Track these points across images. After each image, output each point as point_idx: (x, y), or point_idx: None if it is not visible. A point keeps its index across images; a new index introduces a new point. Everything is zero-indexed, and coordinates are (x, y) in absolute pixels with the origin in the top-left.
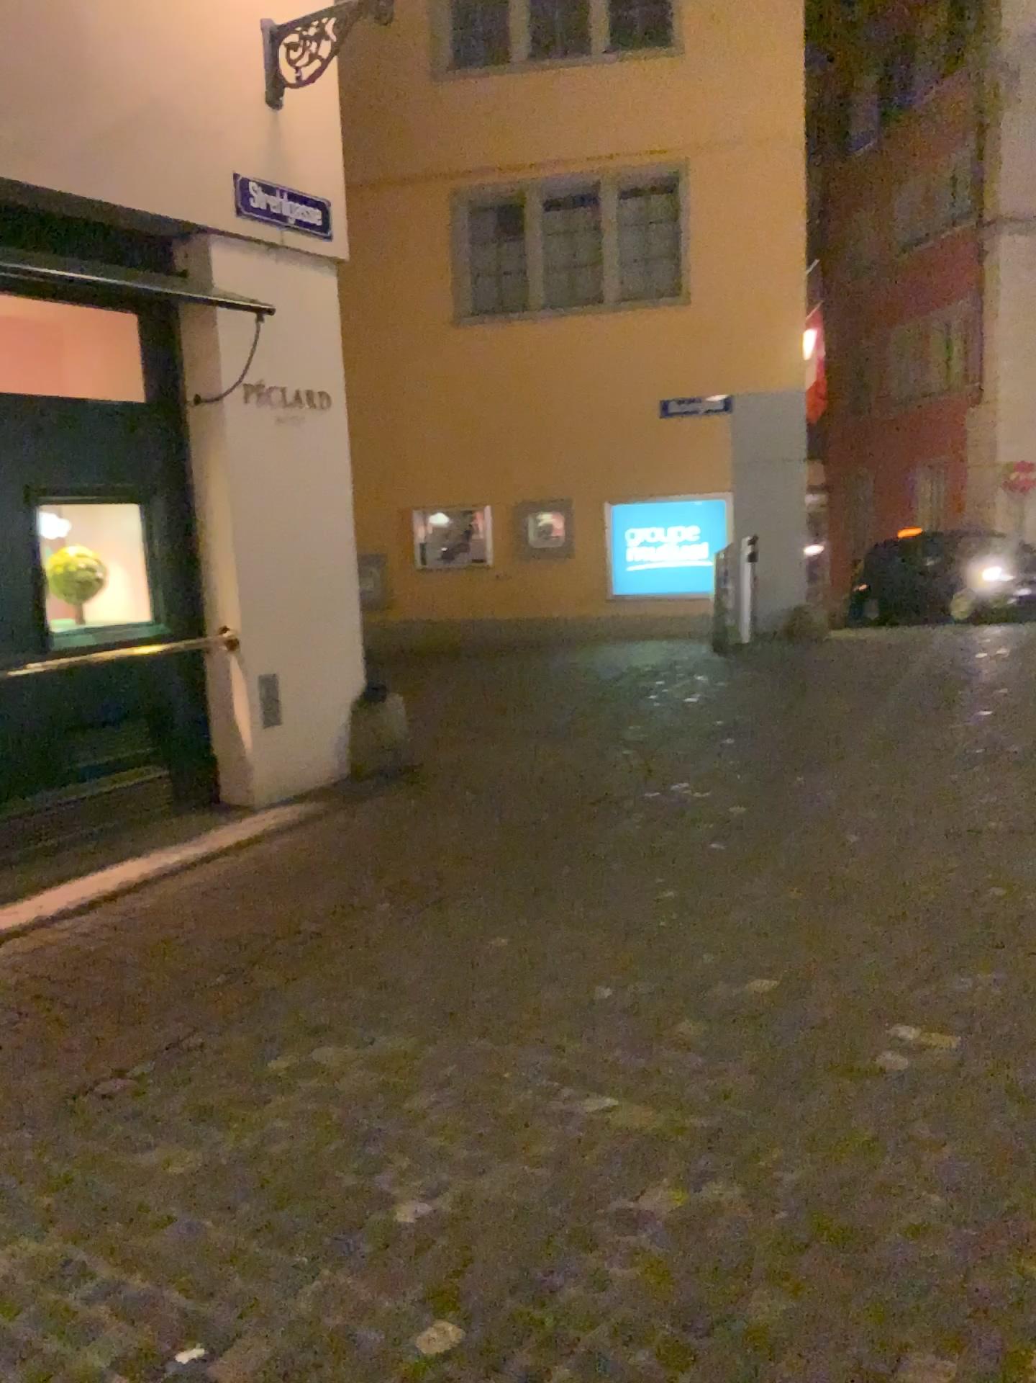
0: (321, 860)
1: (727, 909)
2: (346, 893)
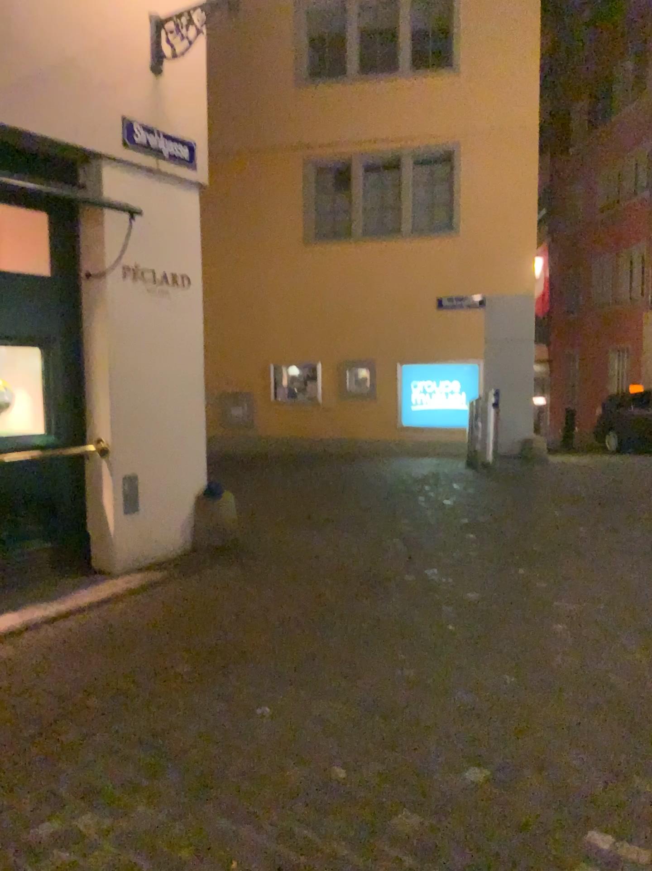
0: (146, 623)
1: (453, 692)
2: (155, 655)
